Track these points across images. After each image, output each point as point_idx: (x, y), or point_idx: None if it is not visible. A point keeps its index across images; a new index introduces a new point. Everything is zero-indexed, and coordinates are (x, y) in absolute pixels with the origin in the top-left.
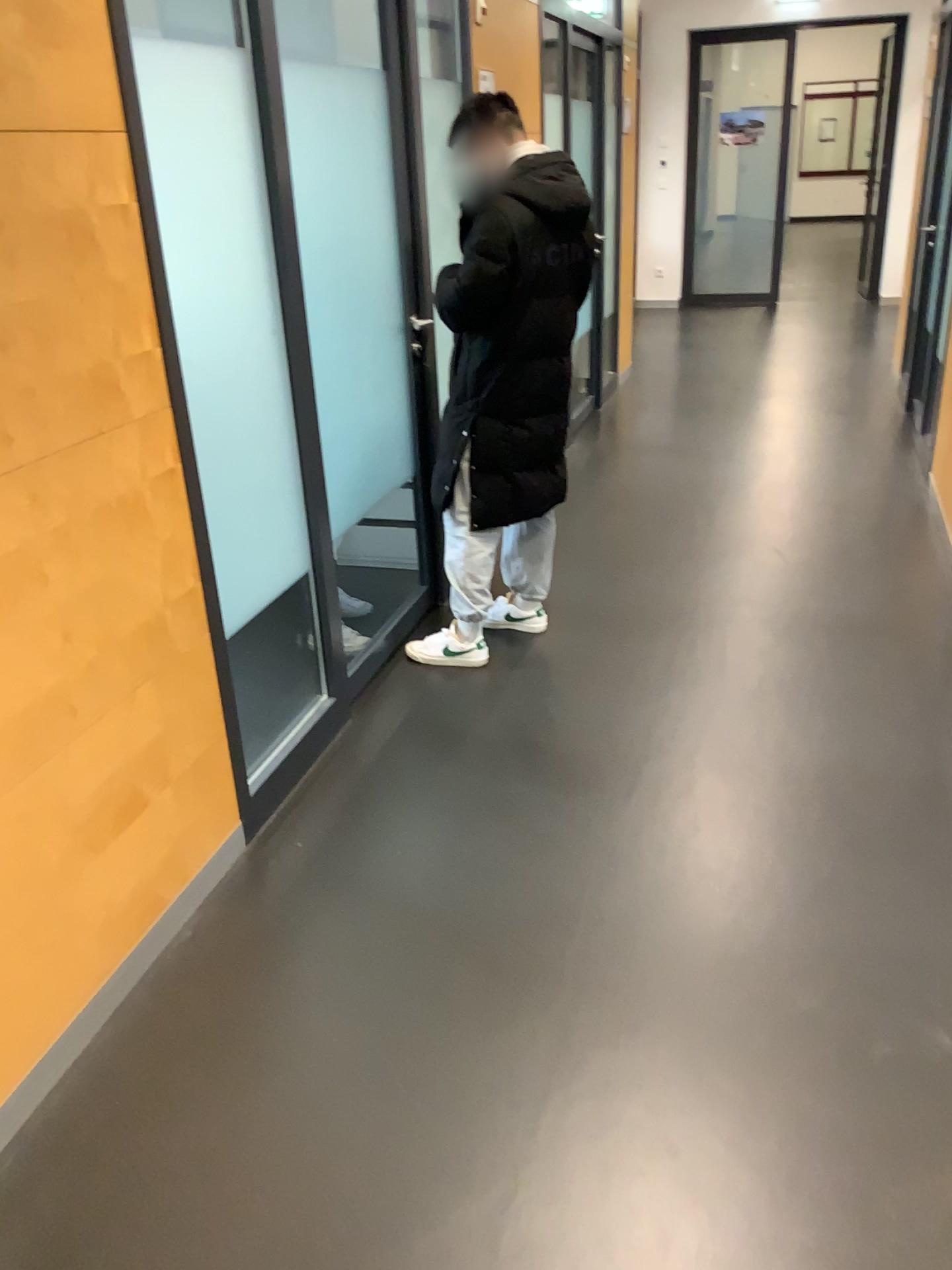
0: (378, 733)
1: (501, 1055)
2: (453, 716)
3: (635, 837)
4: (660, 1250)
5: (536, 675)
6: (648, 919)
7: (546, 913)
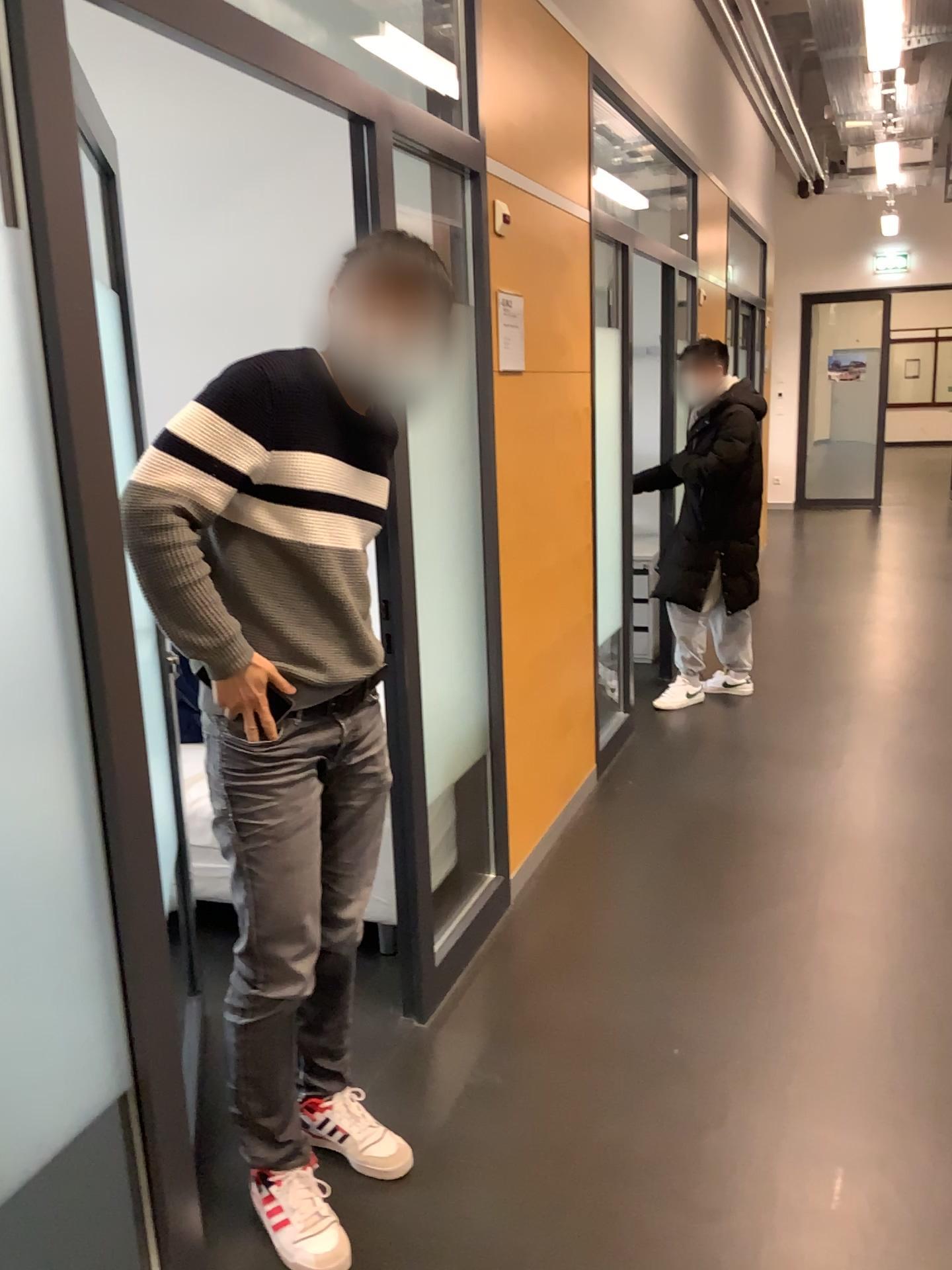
0: (656, 739)
1: (790, 854)
2: (704, 731)
3: (843, 782)
4: (898, 912)
5: (753, 714)
6: (861, 812)
7: (798, 808)
